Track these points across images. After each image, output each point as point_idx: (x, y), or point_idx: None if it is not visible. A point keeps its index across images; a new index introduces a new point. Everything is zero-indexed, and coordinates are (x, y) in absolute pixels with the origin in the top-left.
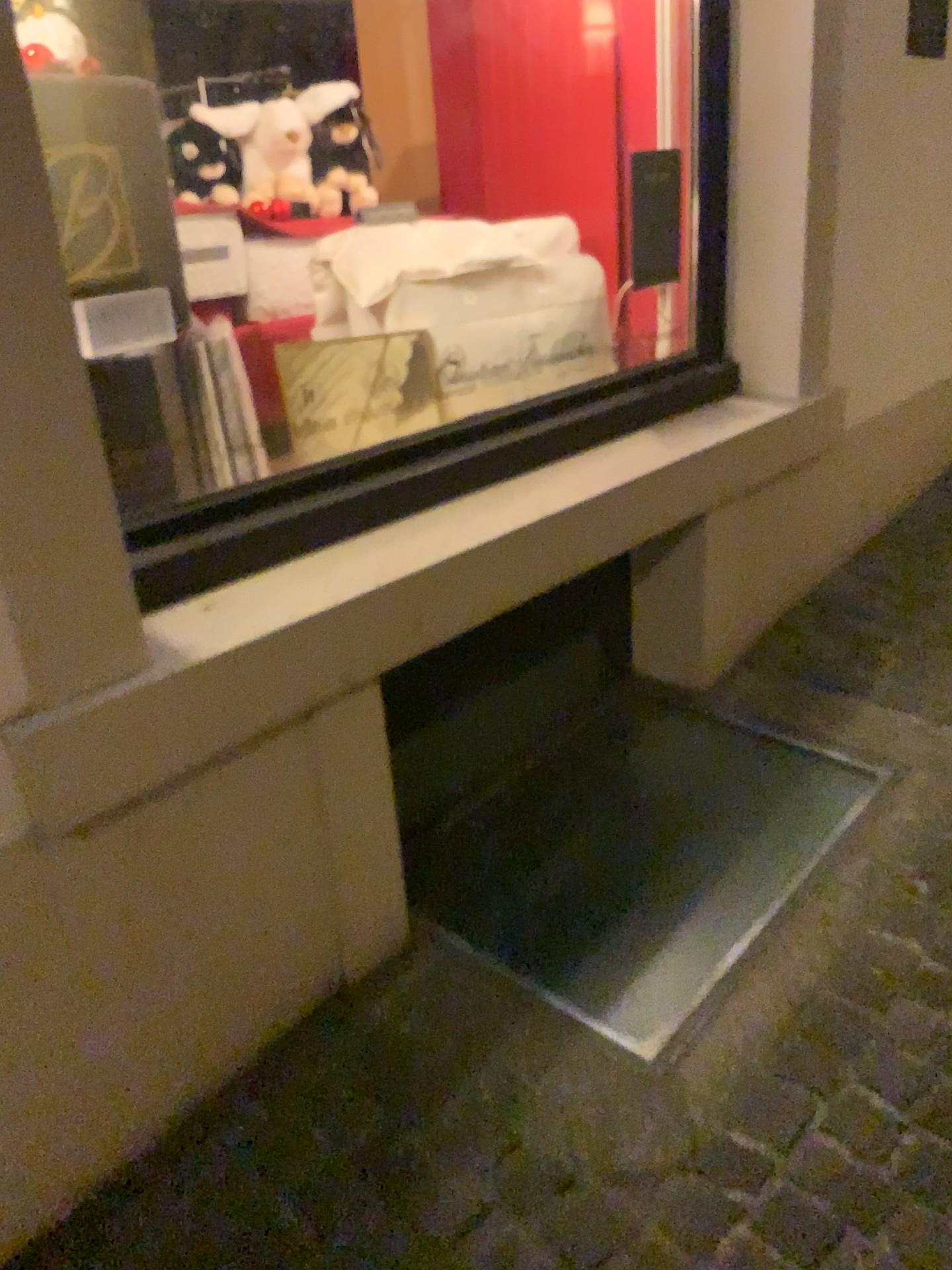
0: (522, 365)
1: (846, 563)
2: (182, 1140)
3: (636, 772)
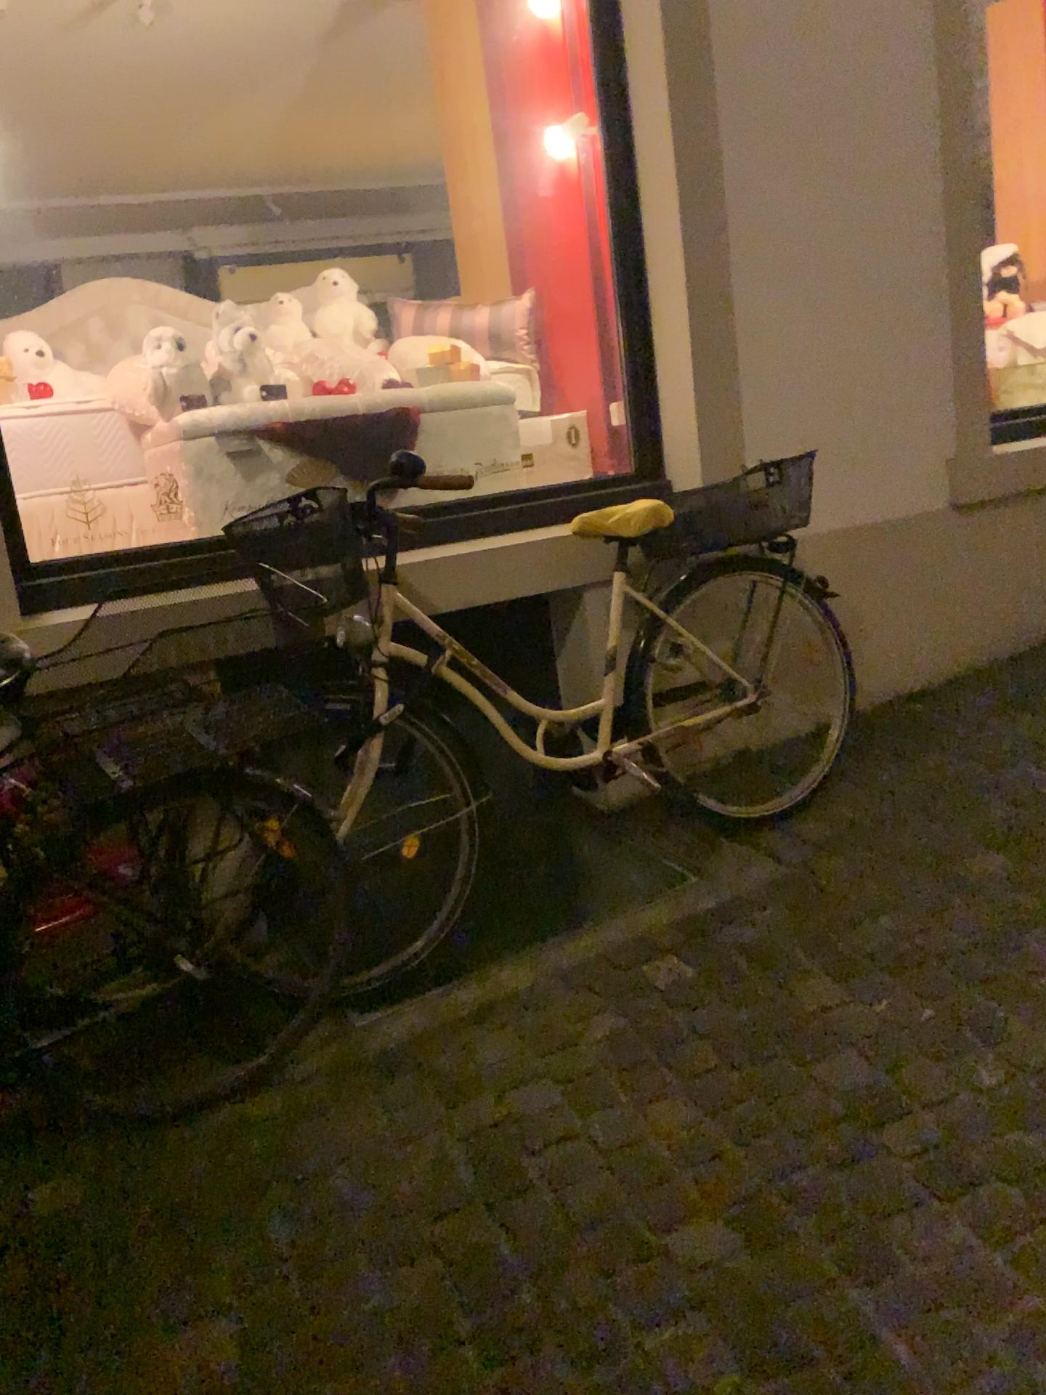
0: None
1: None
2: (981, 672)
3: None
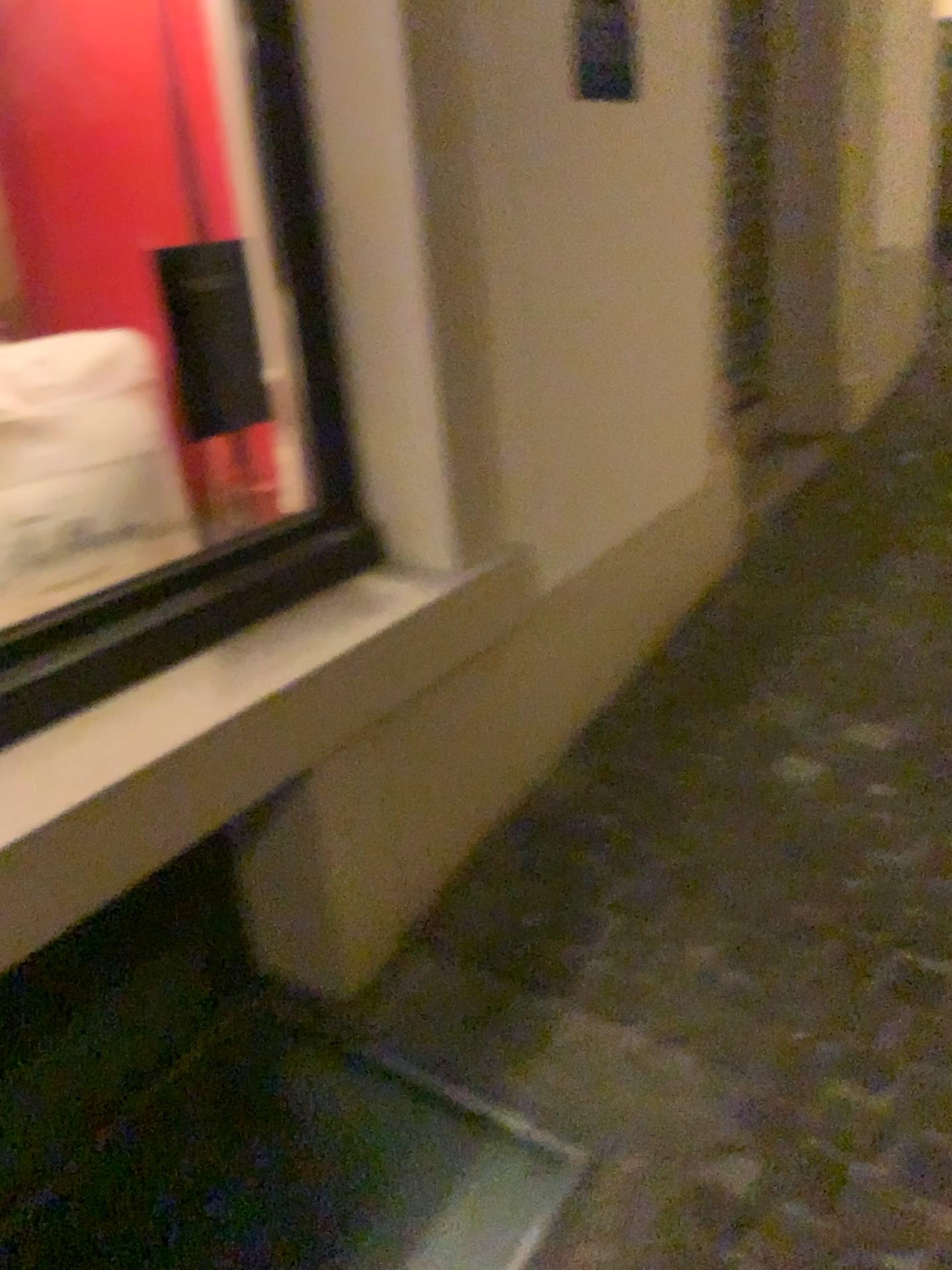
0: (21, 565)
1: (570, 754)
2: None
3: (210, 1192)
